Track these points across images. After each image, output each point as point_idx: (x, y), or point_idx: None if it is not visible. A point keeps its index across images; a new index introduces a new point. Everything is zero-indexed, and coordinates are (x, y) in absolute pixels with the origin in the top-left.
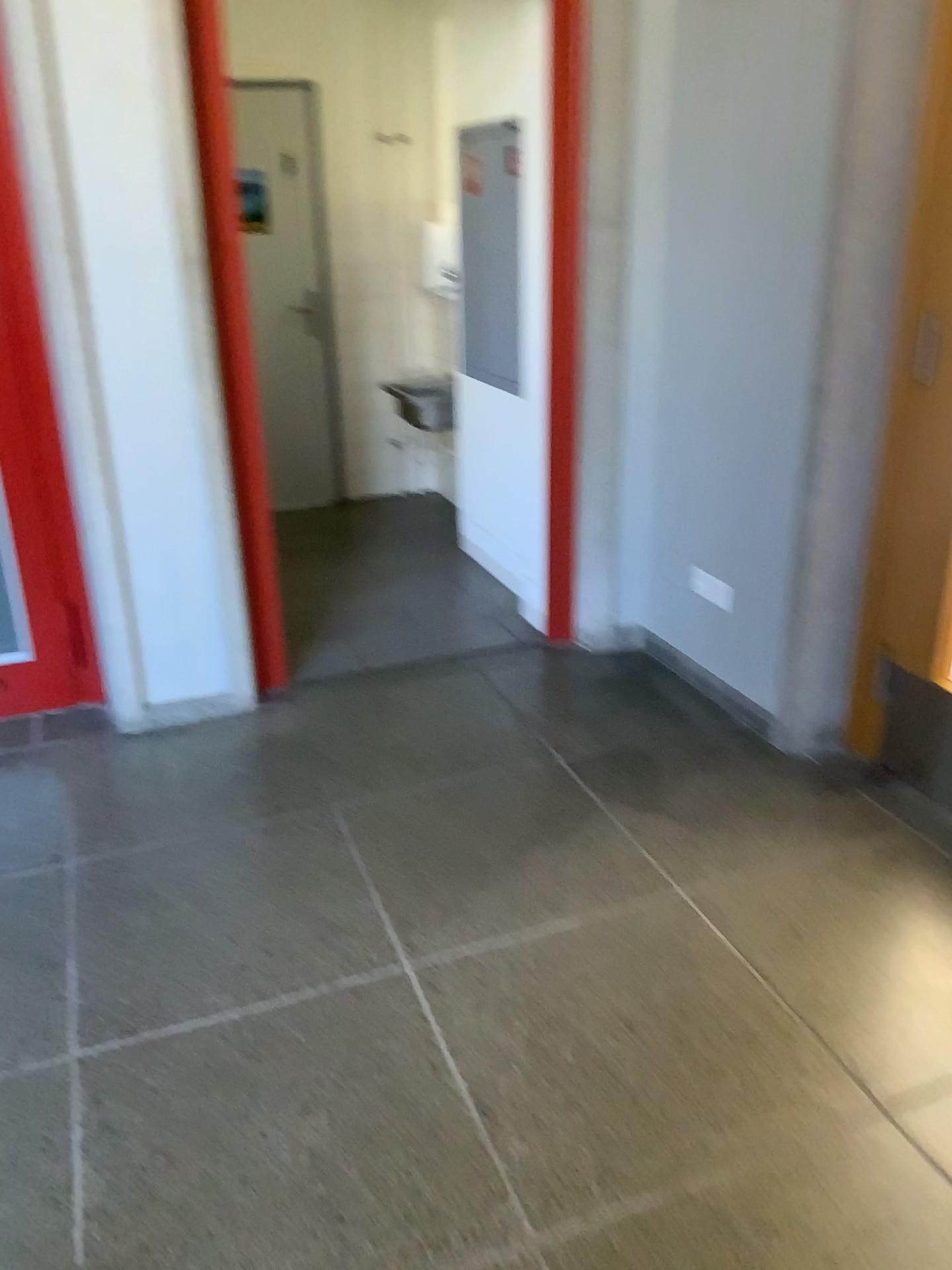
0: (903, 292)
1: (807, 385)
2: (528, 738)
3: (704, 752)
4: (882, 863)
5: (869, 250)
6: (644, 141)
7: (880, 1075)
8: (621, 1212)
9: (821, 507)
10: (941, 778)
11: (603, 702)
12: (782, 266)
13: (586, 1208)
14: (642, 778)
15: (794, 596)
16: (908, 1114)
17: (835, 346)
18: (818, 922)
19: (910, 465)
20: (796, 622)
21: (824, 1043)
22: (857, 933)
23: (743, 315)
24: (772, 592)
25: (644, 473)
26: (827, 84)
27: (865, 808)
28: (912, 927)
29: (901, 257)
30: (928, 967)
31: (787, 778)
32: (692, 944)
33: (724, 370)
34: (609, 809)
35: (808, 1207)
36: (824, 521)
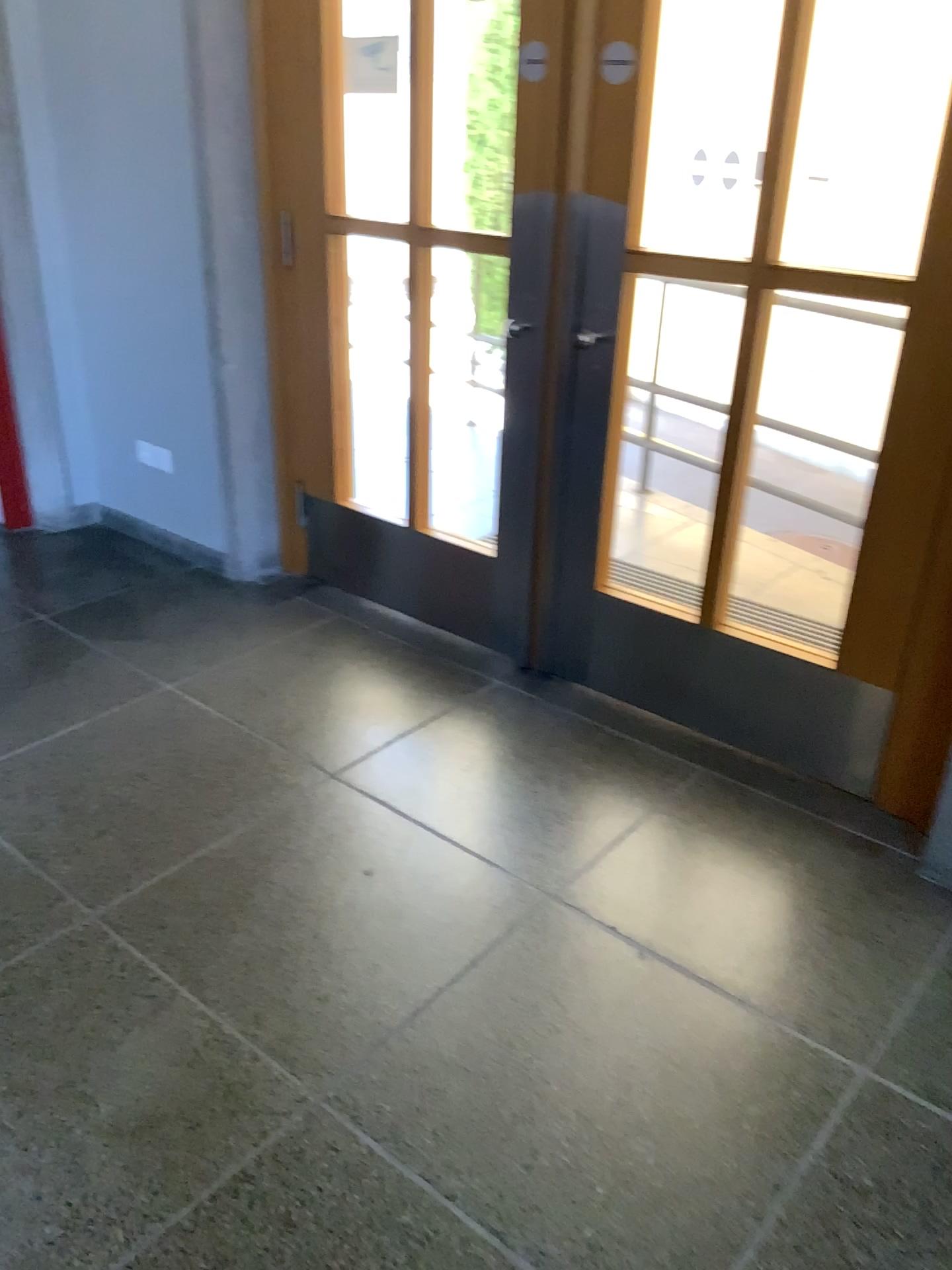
0: (262, 189)
1: (201, 269)
2: (7, 607)
3: (170, 591)
4: (318, 637)
5: (230, 155)
6: (17, 48)
7: (330, 758)
8: (159, 881)
9: (229, 370)
10: (353, 572)
11: (72, 569)
12: (163, 168)
13: (132, 887)
14: (120, 618)
15: (221, 448)
16: (350, 774)
17: (217, 235)
18: (276, 682)
19: (290, 330)
20: (226, 470)
21: (289, 750)
22: (305, 682)
23: (137, 211)
24: (203, 448)
25: (73, 360)
26: (173, 13)
27: (302, 605)
28: (343, 670)
29: (256, 161)
30: (356, 691)
31: (240, 596)
32: (183, 716)
33: (129, 260)
34: (95, 644)
35: (290, 839)
36: (234, 382)
